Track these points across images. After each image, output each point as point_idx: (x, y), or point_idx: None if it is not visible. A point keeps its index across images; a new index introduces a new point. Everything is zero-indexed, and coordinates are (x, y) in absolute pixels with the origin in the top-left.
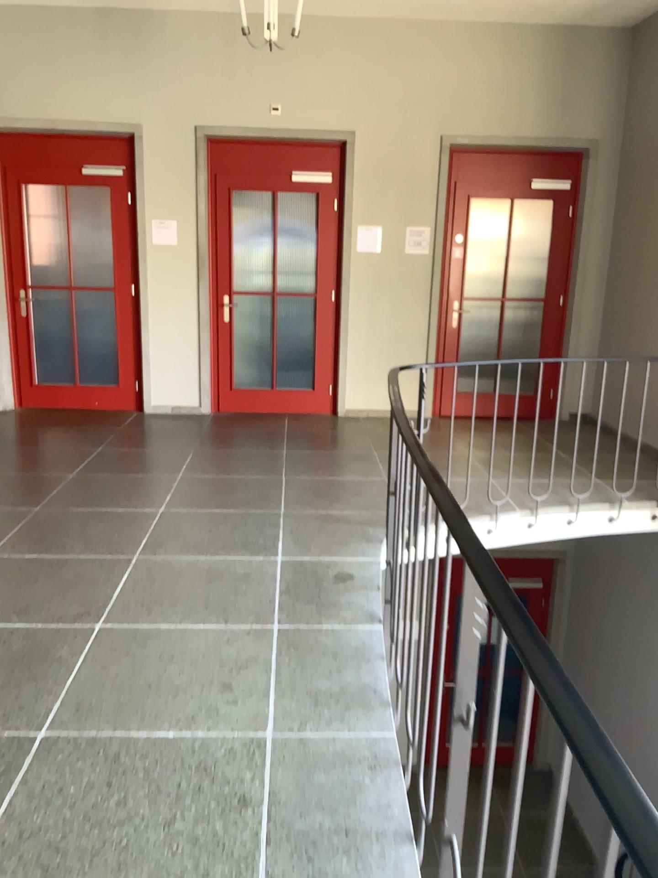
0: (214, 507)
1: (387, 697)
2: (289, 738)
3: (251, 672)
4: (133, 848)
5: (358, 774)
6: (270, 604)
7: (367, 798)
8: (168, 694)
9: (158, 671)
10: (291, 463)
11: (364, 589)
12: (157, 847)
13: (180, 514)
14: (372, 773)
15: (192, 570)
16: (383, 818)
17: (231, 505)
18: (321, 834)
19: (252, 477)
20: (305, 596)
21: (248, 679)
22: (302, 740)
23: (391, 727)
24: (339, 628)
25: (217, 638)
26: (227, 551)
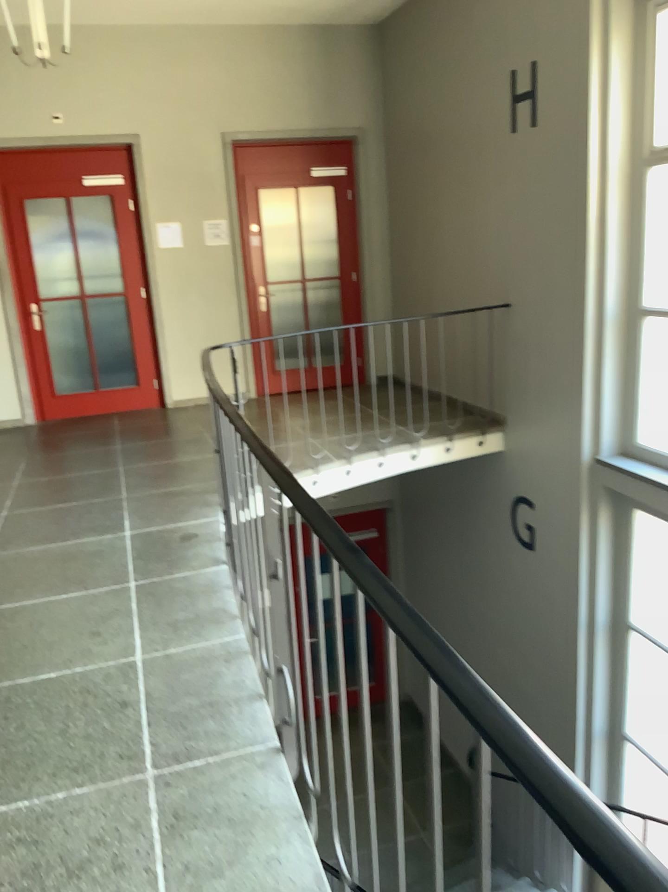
0: (59, 502)
1: (235, 613)
2: (157, 656)
3: (116, 619)
4: (37, 752)
5: (216, 667)
6: (125, 568)
7: (225, 681)
8: (45, 648)
9: (32, 635)
10: (127, 454)
11: (208, 542)
12: (58, 747)
13: (25, 513)
14: (227, 664)
15: (48, 555)
16: (239, 690)
17: (75, 498)
18: (191, 709)
19: (92, 472)
20: (155, 556)
21: (114, 624)
22: (167, 655)
23: (239, 631)
24: (189, 574)
25: (81, 601)
26: (77, 535)
